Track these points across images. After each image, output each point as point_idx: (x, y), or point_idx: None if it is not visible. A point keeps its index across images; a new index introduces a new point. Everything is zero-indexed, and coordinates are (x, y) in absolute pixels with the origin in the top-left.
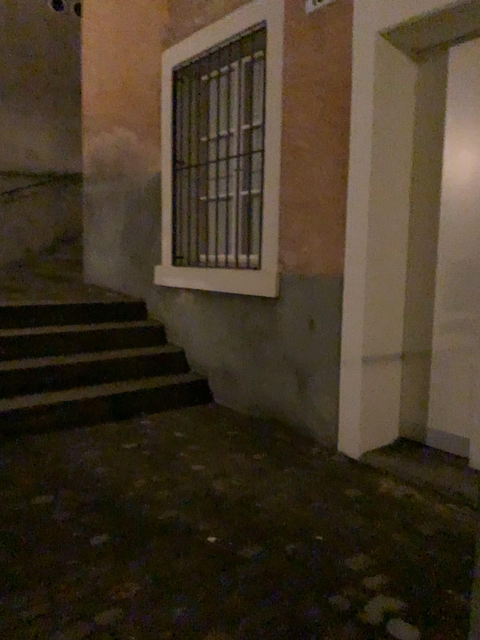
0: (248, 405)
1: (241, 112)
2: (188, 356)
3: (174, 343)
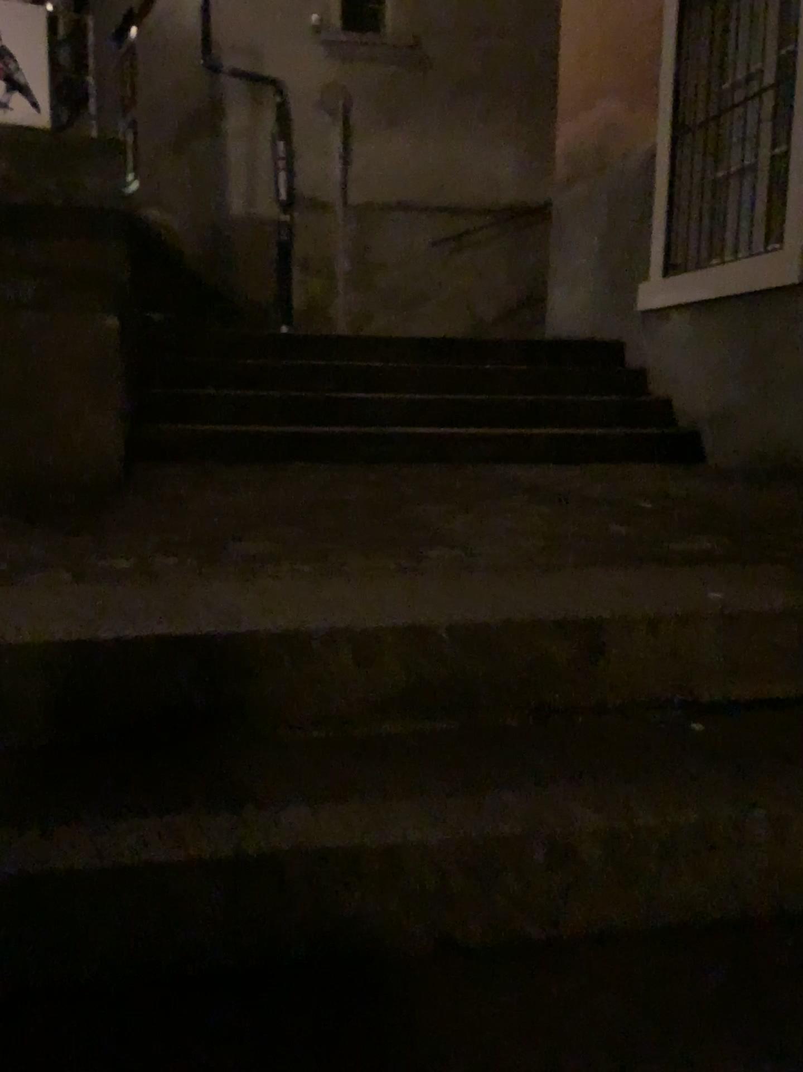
0: (751, 454)
1: (774, 33)
2: (674, 404)
3: (658, 391)
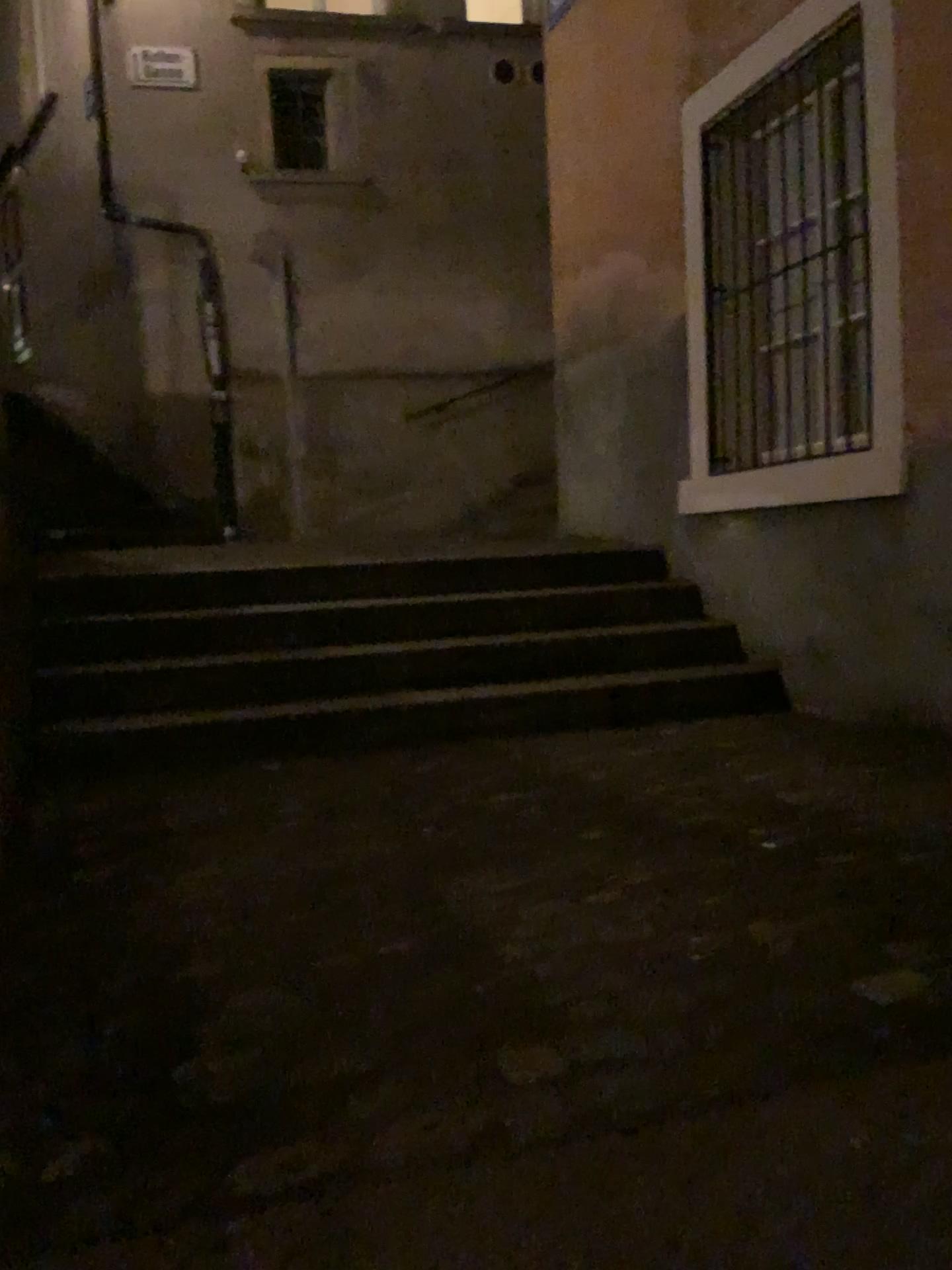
0: (857, 705)
1: (826, 178)
2: (744, 633)
3: (719, 615)
